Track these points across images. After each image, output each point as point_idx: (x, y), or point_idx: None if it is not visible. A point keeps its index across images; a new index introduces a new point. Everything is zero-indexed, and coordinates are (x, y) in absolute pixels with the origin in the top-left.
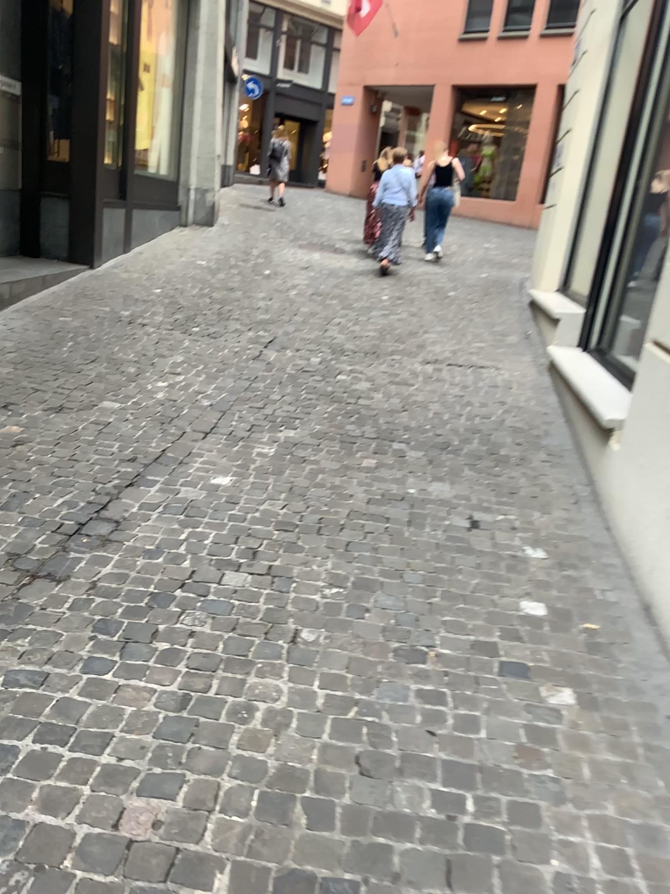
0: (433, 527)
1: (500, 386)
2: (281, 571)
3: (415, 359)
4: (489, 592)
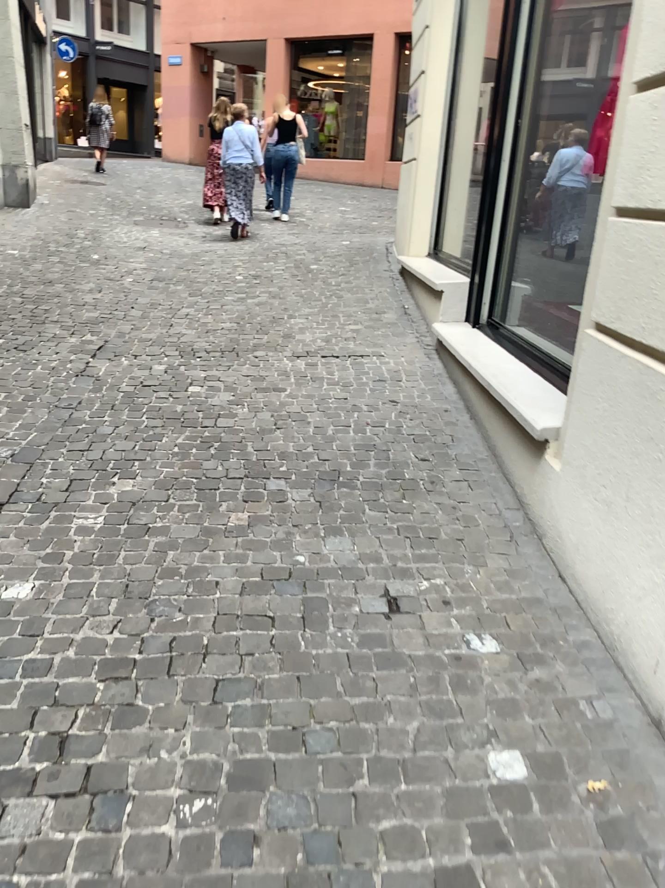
0: (336, 626)
1: (385, 378)
2: (108, 779)
3: (281, 355)
4: (438, 747)
